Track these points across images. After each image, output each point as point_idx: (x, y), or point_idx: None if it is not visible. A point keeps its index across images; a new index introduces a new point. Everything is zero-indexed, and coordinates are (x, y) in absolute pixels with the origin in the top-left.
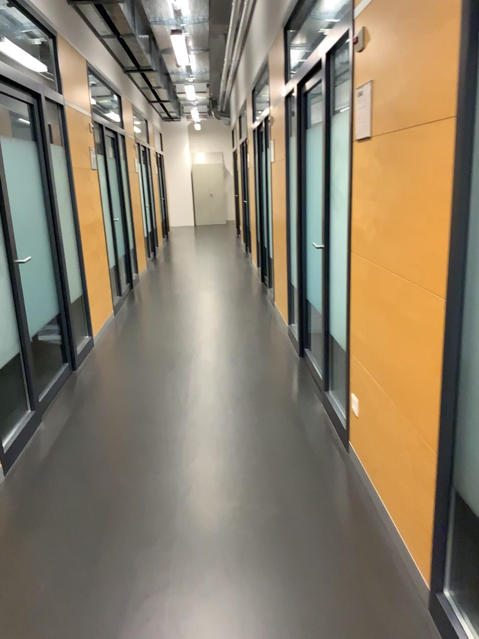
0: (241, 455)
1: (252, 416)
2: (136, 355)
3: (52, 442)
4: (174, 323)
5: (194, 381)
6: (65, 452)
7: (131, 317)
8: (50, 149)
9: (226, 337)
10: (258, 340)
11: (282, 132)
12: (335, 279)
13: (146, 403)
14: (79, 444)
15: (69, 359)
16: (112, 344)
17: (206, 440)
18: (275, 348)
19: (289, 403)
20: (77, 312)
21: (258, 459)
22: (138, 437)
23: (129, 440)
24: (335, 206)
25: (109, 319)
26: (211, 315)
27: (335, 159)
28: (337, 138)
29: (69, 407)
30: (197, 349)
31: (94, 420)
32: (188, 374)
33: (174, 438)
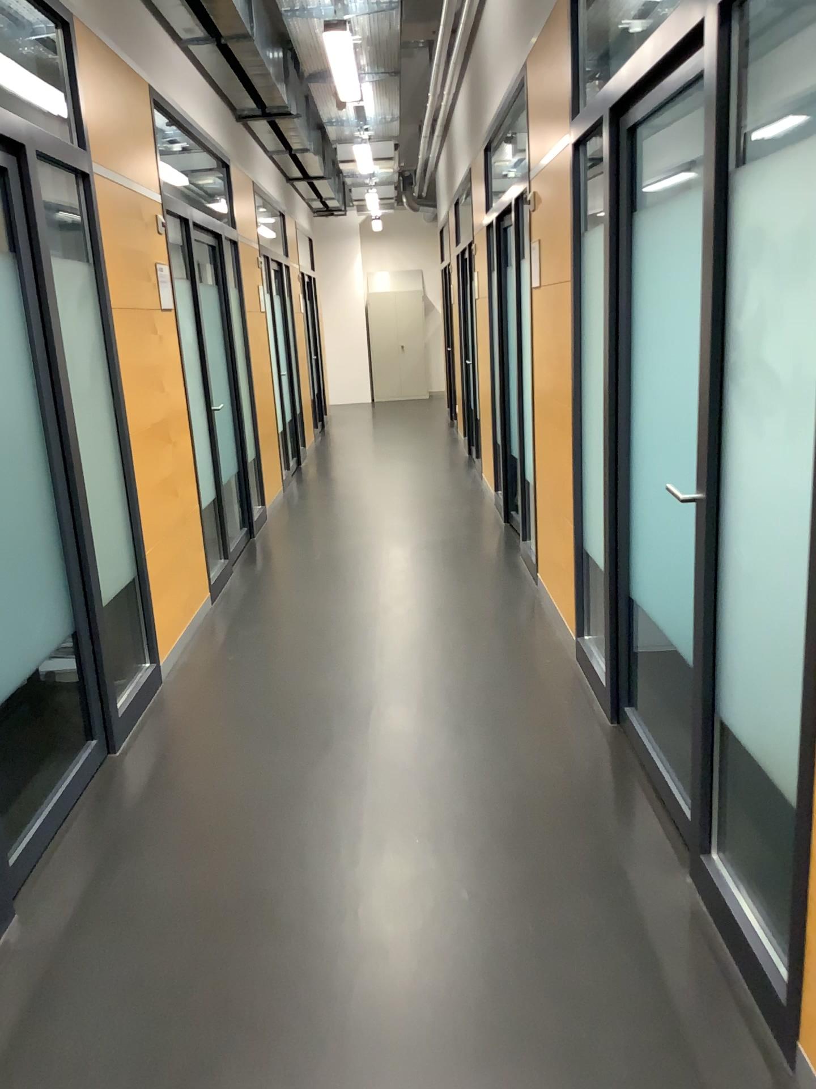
0: (501, 1068)
1: (519, 913)
2: (248, 711)
3: (24, 997)
4: (332, 626)
5: (376, 791)
6: (48, 1036)
7: (244, 609)
8: (59, 269)
9: (443, 664)
10: (512, 674)
11: (564, 222)
12: (743, 595)
13: (263, 860)
14: (90, 1003)
15: (99, 732)
16: (200, 681)
17: (408, 1001)
18: (553, 697)
19: (603, 869)
20: (117, 624)
21: (548, 1083)
22: (237, 986)
23: (213, 994)
24: (747, 404)
25: (198, 617)
26: (407, 605)
27: (752, 282)
28: (762, 224)
29: (82, 872)
30: (380, 697)
31: (137, 918)
32: (363, 768)
33: (326, 992)
